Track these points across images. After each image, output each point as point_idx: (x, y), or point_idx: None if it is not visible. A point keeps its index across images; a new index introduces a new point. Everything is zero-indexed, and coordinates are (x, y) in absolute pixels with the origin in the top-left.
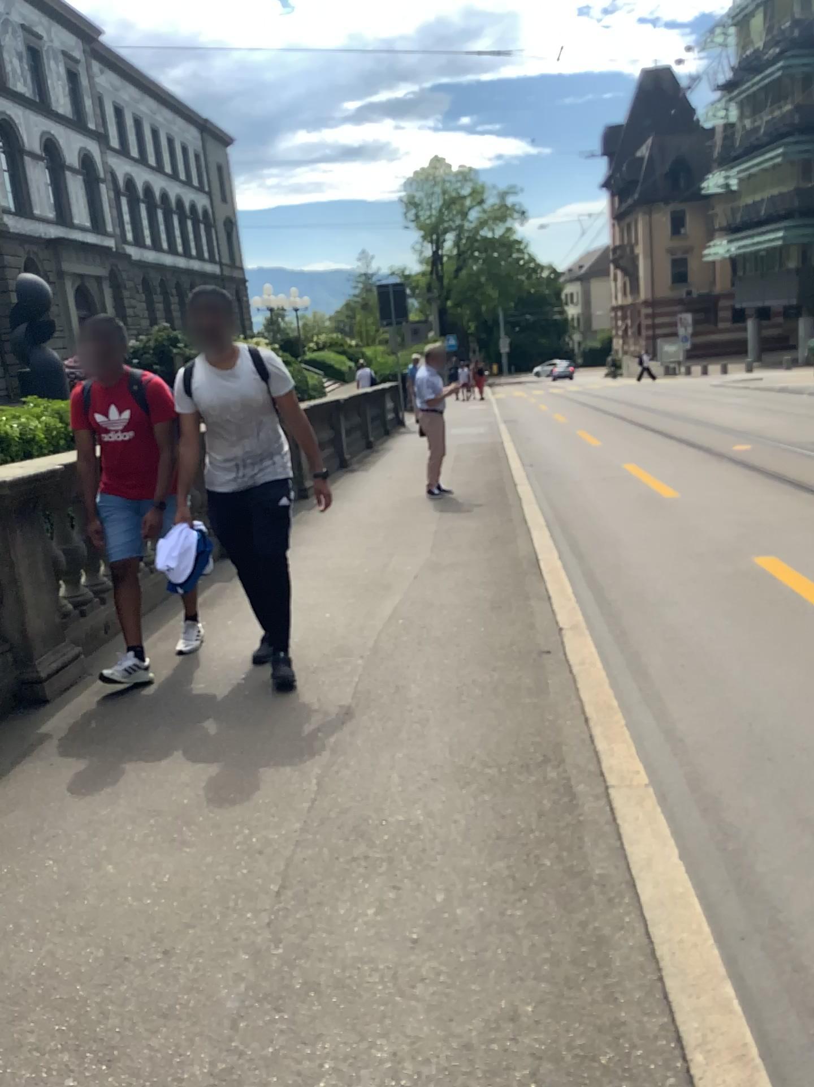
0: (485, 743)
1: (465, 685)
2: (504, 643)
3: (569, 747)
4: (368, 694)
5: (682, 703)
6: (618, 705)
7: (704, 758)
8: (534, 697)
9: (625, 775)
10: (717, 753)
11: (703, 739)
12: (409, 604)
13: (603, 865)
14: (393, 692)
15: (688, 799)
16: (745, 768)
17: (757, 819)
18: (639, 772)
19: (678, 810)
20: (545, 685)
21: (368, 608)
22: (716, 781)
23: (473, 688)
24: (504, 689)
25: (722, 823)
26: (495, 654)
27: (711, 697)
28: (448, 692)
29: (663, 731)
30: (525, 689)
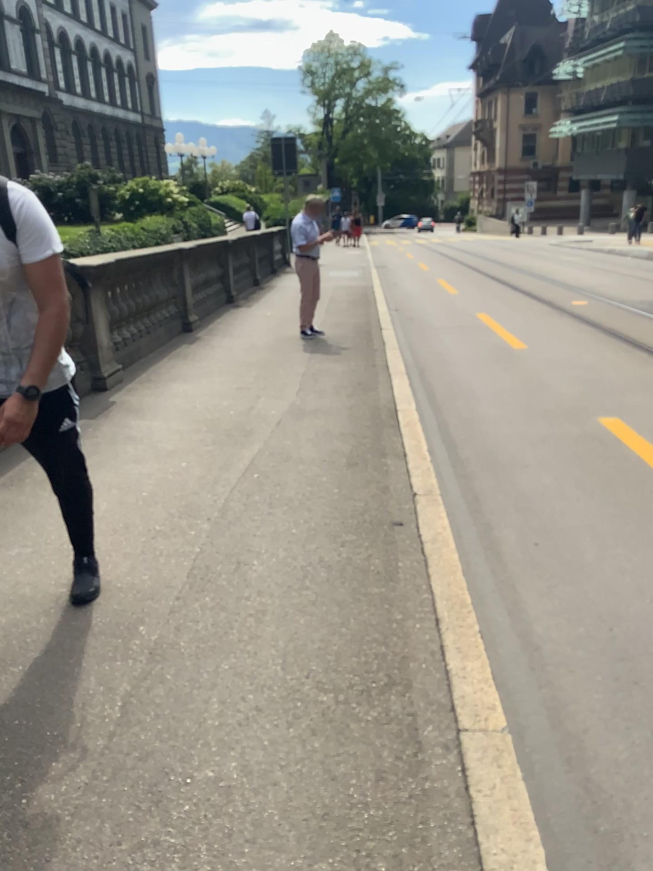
0: (325, 646)
1: (313, 560)
2: (358, 507)
3: (417, 659)
4: (209, 566)
5: (538, 591)
6: (472, 594)
7: (563, 675)
8: (384, 583)
9: (478, 708)
10: (578, 669)
11: (562, 646)
12: (269, 454)
13: (448, 868)
14: (236, 566)
15: (548, 740)
16: (610, 696)
17: (628, 779)
18: (493, 701)
19: (536, 755)
20: (396, 566)
21: (228, 456)
22: (579, 715)
23: (320, 565)
24: (352, 569)
25: (589, 786)
26: (348, 521)
27: (568, 587)
28: (294, 570)
29: (518, 631)
30: (375, 570)
